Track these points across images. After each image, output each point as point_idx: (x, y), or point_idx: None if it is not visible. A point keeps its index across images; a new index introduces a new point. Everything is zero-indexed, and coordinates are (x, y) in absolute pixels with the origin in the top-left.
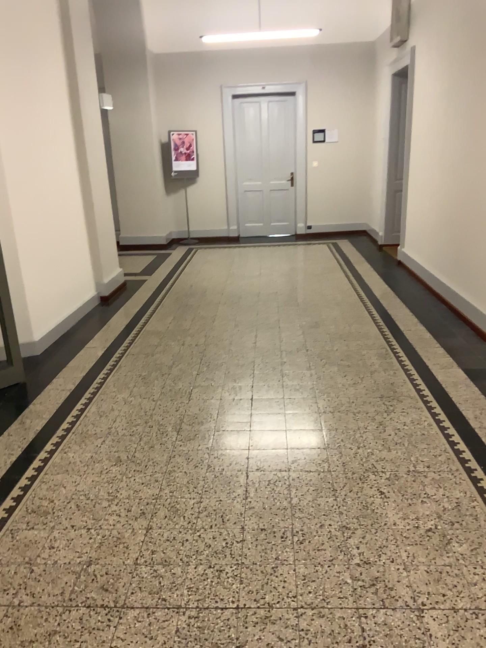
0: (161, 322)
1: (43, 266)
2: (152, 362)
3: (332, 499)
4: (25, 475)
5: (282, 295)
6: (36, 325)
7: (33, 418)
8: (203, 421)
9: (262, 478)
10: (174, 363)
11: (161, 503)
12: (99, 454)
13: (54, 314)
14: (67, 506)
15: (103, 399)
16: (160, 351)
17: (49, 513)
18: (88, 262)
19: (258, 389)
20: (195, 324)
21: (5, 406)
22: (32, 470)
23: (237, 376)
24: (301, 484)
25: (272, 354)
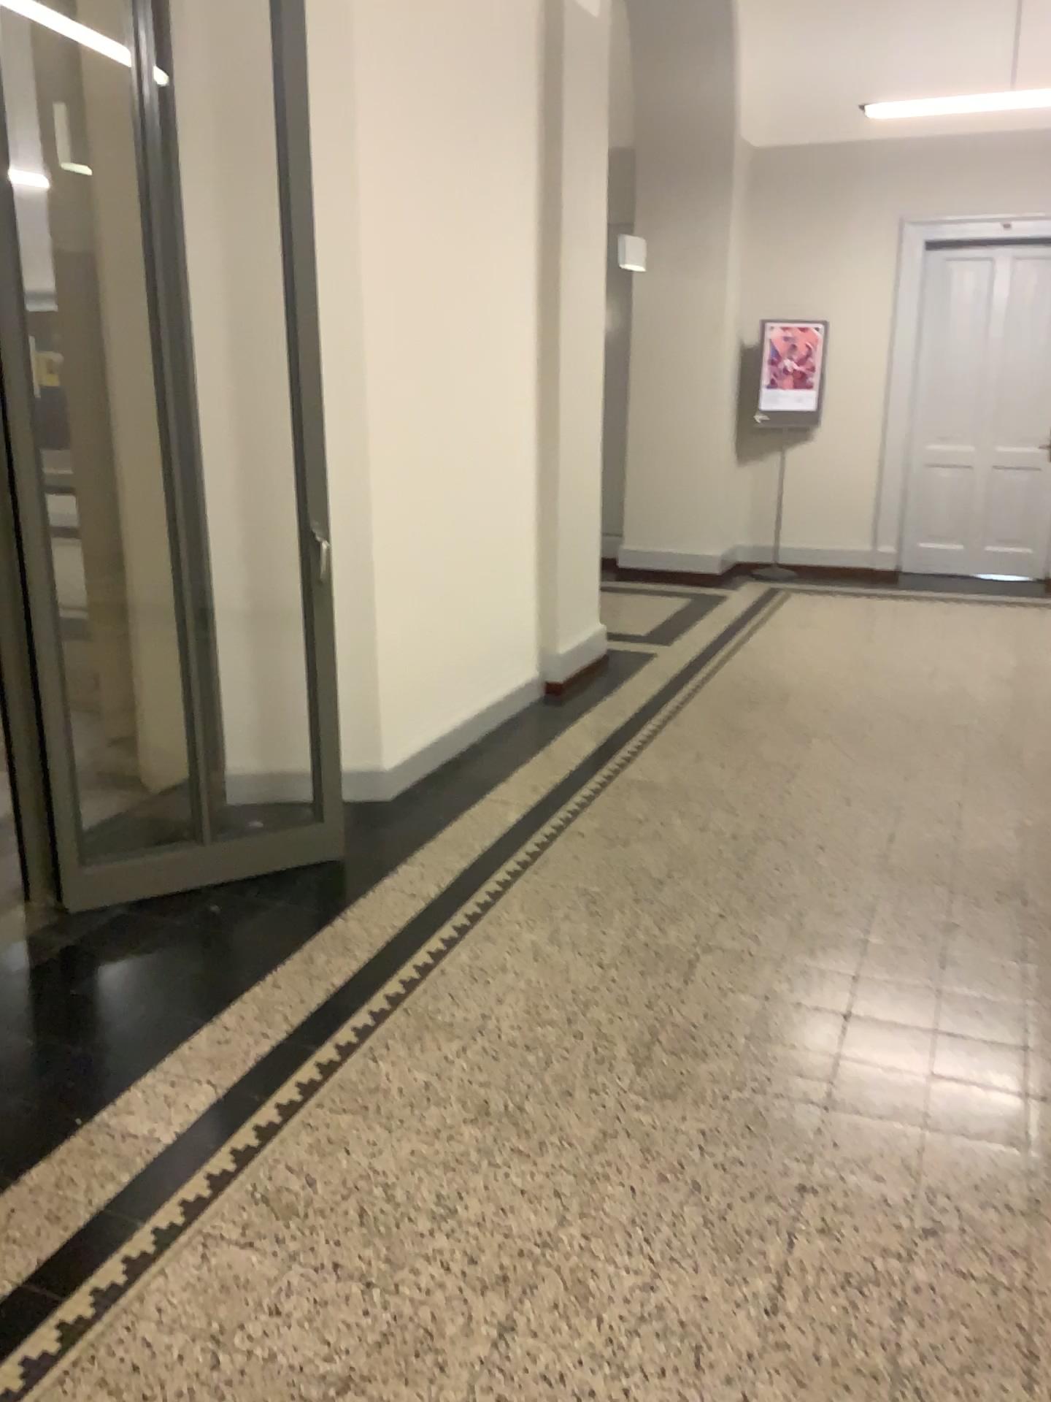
0: (667, 765)
1: (424, 607)
2: (625, 863)
3: (1021, 1392)
4: (276, 1098)
5: (980, 738)
6: (391, 736)
7: (333, 956)
8: (710, 1051)
9: (830, 1260)
10: (673, 876)
11: (553, 1265)
12: (445, 1084)
13: (437, 713)
14: (338, 1208)
15: (491, 938)
16: (646, 840)
17: (297, 1214)
18: (530, 604)
19: (869, 989)
20: (745, 782)
21: (287, 913)
22: (293, 1087)
23: (820, 942)
24: (936, 1314)
25: (924, 897)
